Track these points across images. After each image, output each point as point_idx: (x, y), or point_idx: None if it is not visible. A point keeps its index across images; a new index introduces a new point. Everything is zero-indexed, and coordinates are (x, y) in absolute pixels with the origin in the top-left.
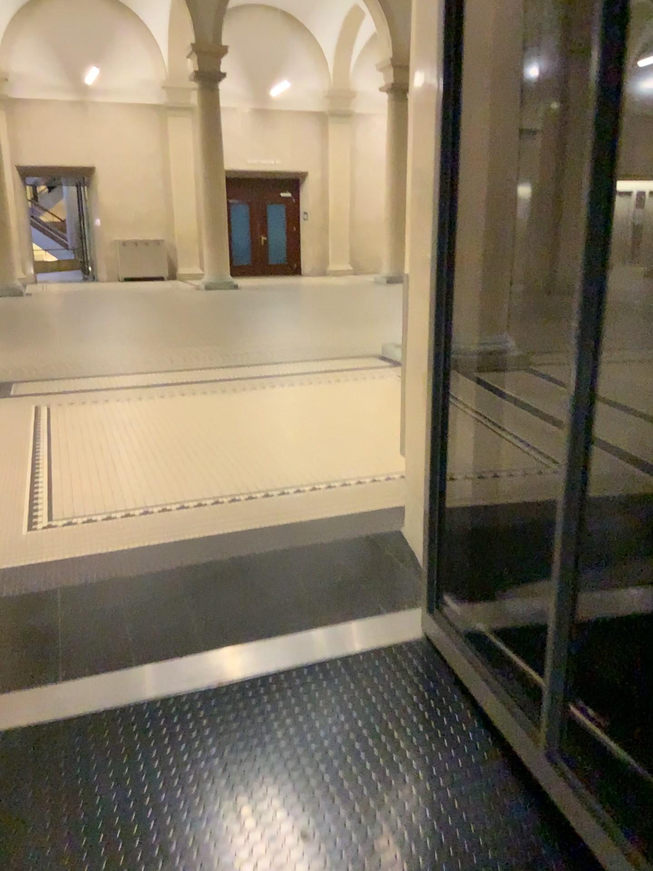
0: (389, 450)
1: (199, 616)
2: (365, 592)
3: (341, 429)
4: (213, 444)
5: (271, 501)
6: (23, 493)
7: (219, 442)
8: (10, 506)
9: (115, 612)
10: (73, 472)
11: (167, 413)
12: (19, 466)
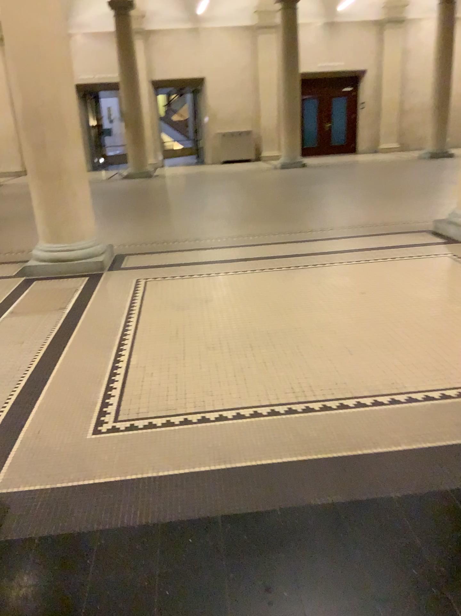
0: (454, 349)
1: (240, 615)
2: (452, 604)
3: (401, 318)
4: (277, 330)
5: (330, 414)
6: (101, 381)
7: (282, 328)
8: (88, 395)
9: (147, 587)
10: (149, 356)
11: (240, 290)
12: (106, 347)
